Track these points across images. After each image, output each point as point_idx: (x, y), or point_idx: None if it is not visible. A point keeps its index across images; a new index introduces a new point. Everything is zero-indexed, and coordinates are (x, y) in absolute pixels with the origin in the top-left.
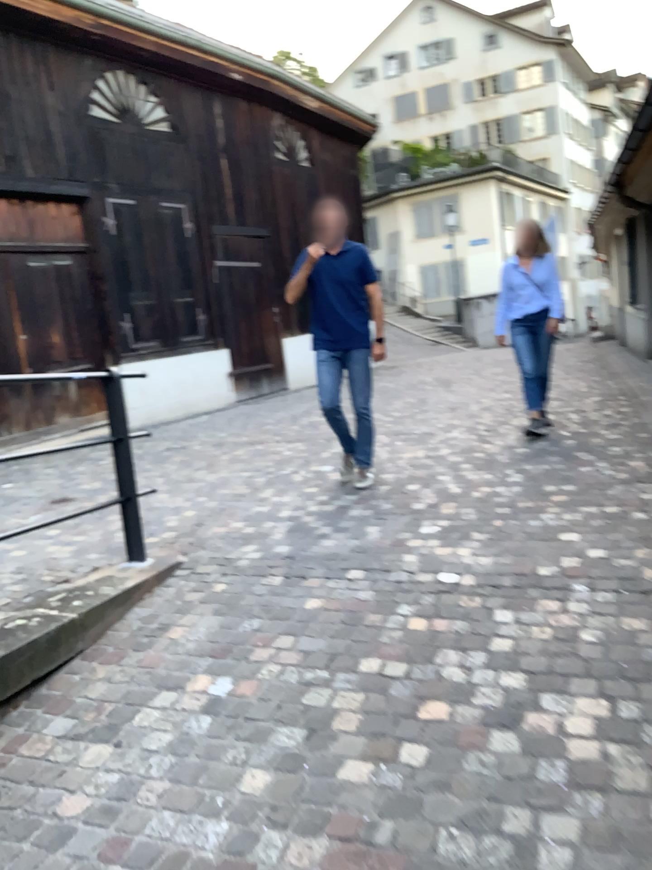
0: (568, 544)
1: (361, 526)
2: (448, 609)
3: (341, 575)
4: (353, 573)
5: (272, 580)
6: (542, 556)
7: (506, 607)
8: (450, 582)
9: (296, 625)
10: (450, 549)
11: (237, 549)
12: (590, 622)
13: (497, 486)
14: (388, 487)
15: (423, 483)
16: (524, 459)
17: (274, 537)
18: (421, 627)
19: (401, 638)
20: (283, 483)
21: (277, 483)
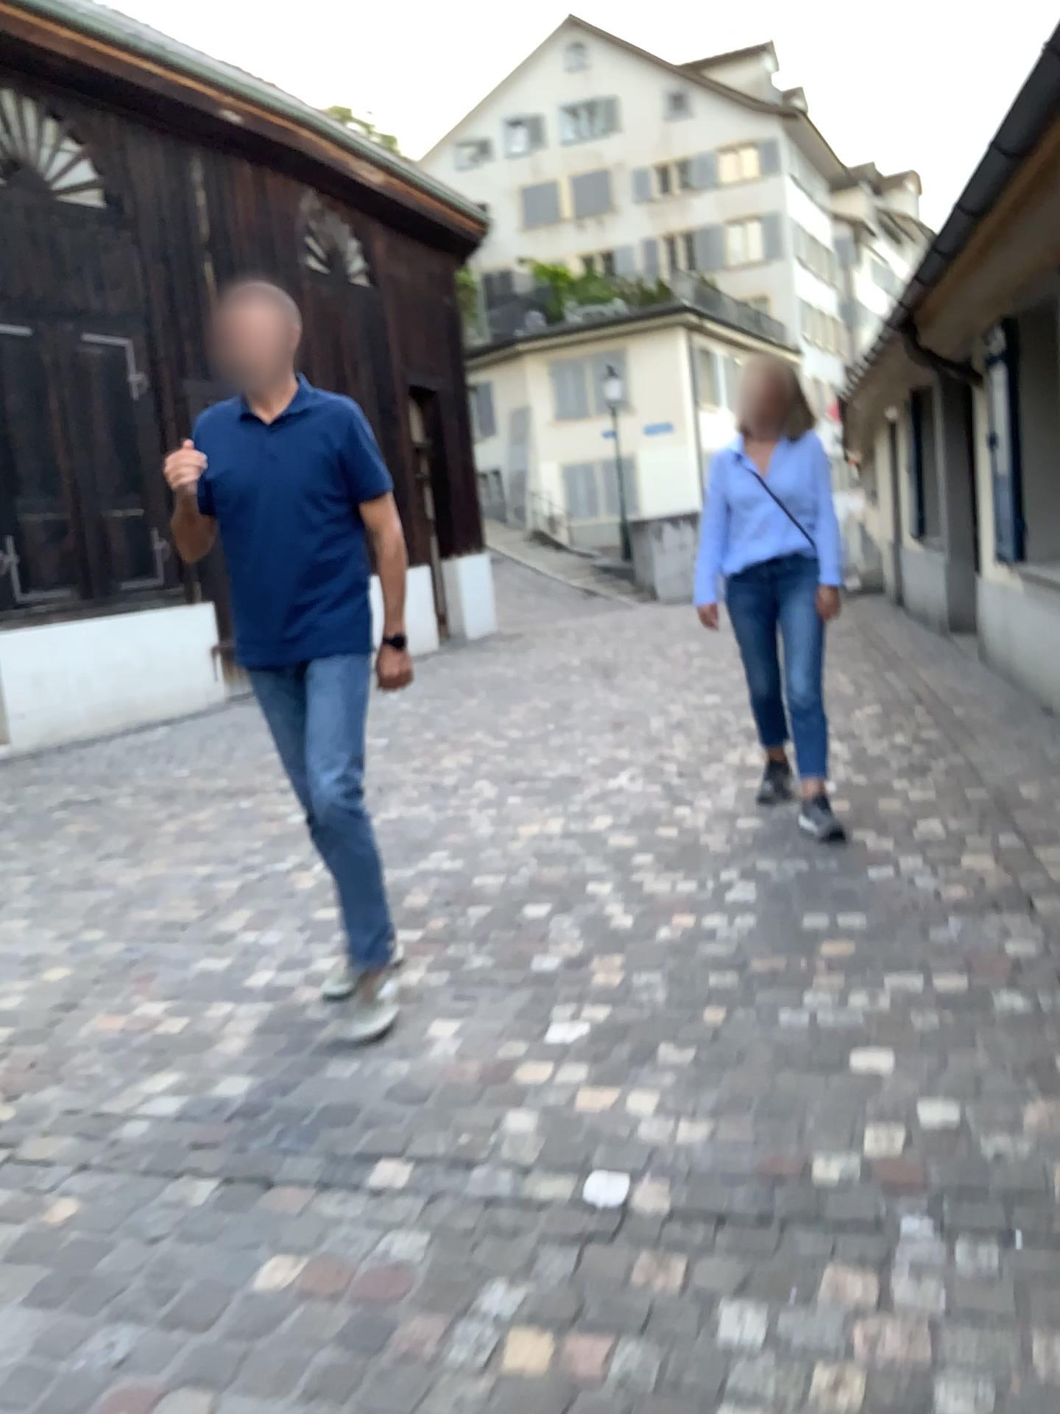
0: (870, 1082)
1: (419, 1015)
2: (604, 1296)
3: (356, 1172)
4: (384, 1163)
5: (192, 1186)
6: (814, 1117)
7: (744, 1291)
8: (609, 1199)
9: (223, 1347)
10: (609, 1090)
11: (131, 1085)
12: (957, 1355)
13: (705, 910)
14: (484, 908)
15: (556, 901)
16: (756, 845)
17: (221, 1050)
18: (535, 1364)
19: (483, 1401)
20: (269, 899)
21: (255, 900)
